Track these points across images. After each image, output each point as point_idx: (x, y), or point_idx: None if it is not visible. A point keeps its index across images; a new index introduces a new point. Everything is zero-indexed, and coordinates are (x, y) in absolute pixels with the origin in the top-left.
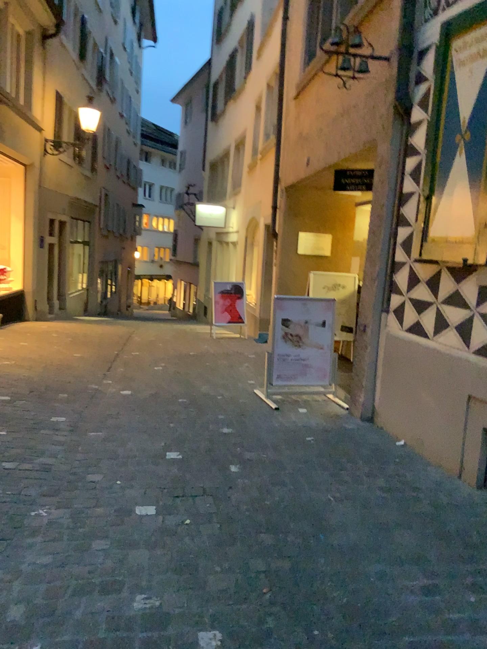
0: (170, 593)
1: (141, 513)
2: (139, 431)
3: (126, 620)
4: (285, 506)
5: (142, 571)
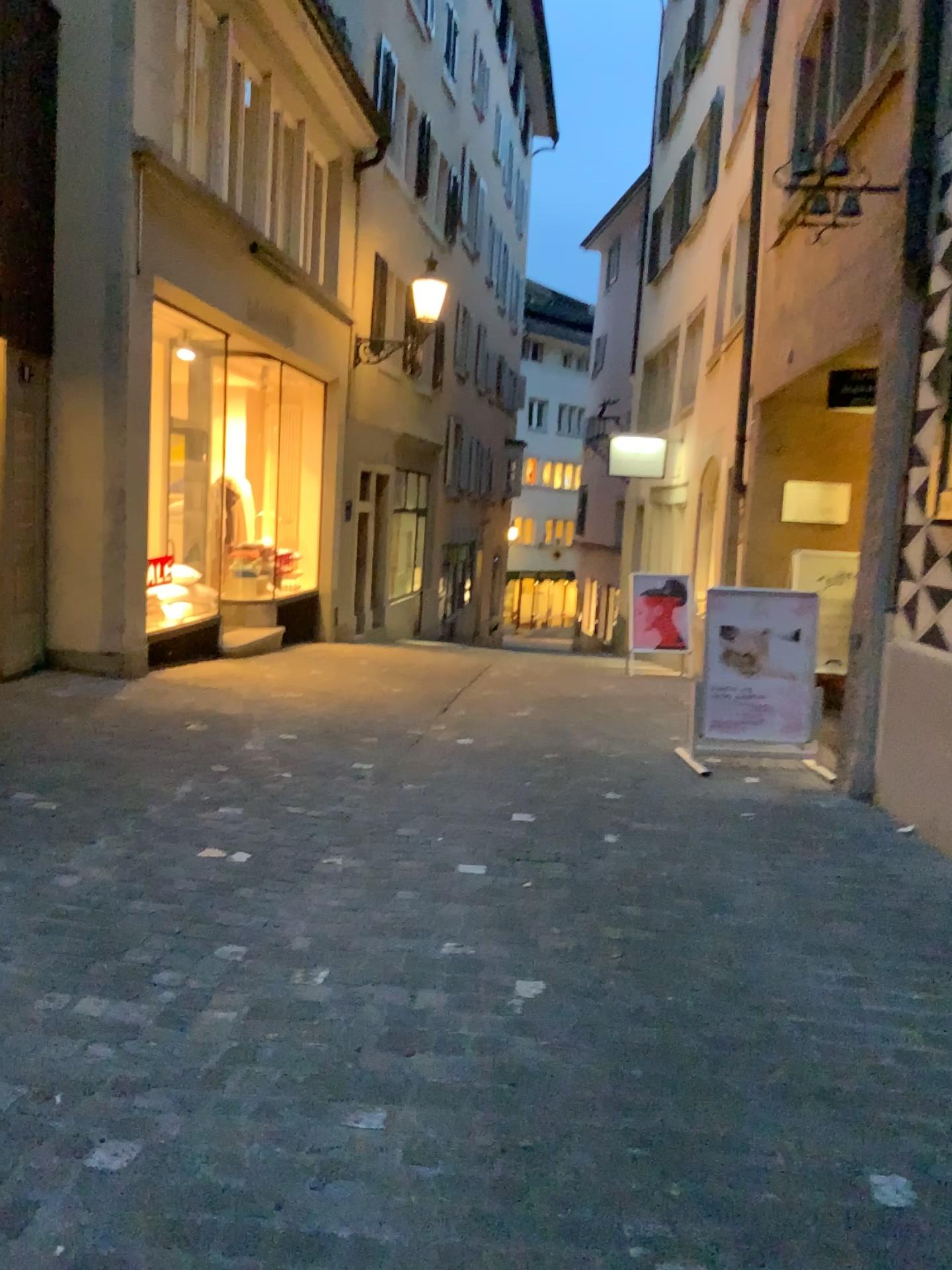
0: (488, 943)
1: (465, 872)
2: (478, 787)
3: (430, 960)
4: (674, 882)
5: (457, 922)
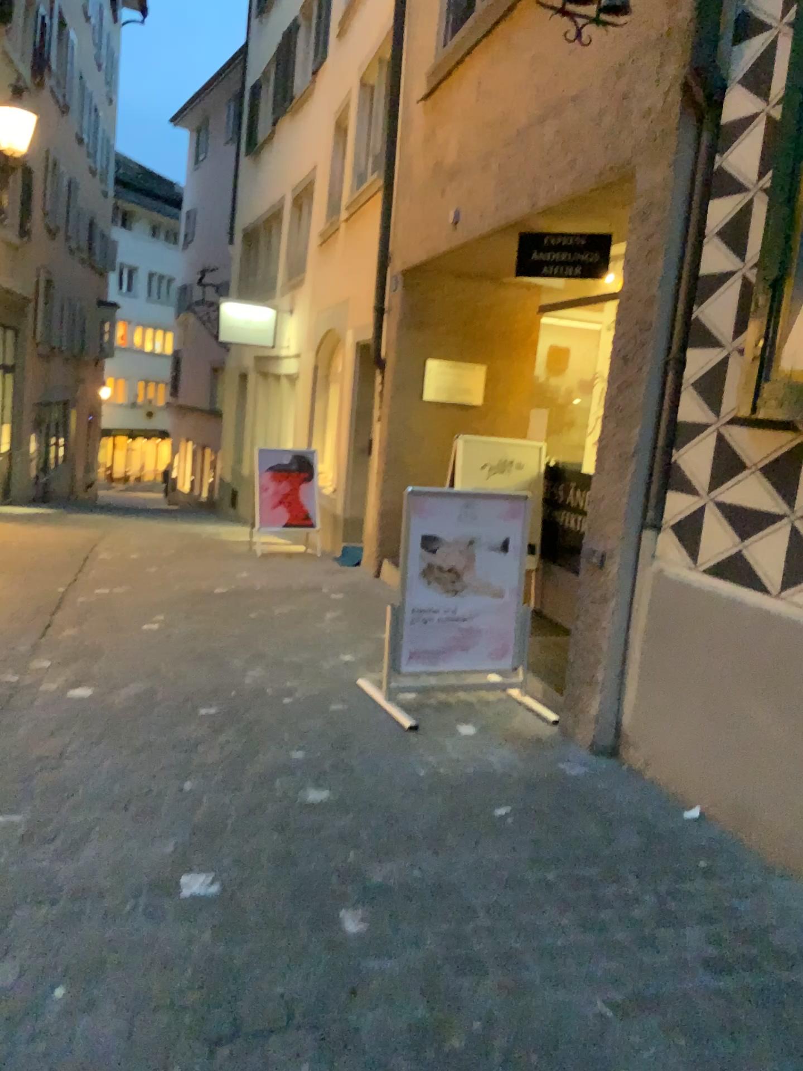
0: None
1: None
2: (115, 807)
3: None
4: (506, 1056)
5: None
